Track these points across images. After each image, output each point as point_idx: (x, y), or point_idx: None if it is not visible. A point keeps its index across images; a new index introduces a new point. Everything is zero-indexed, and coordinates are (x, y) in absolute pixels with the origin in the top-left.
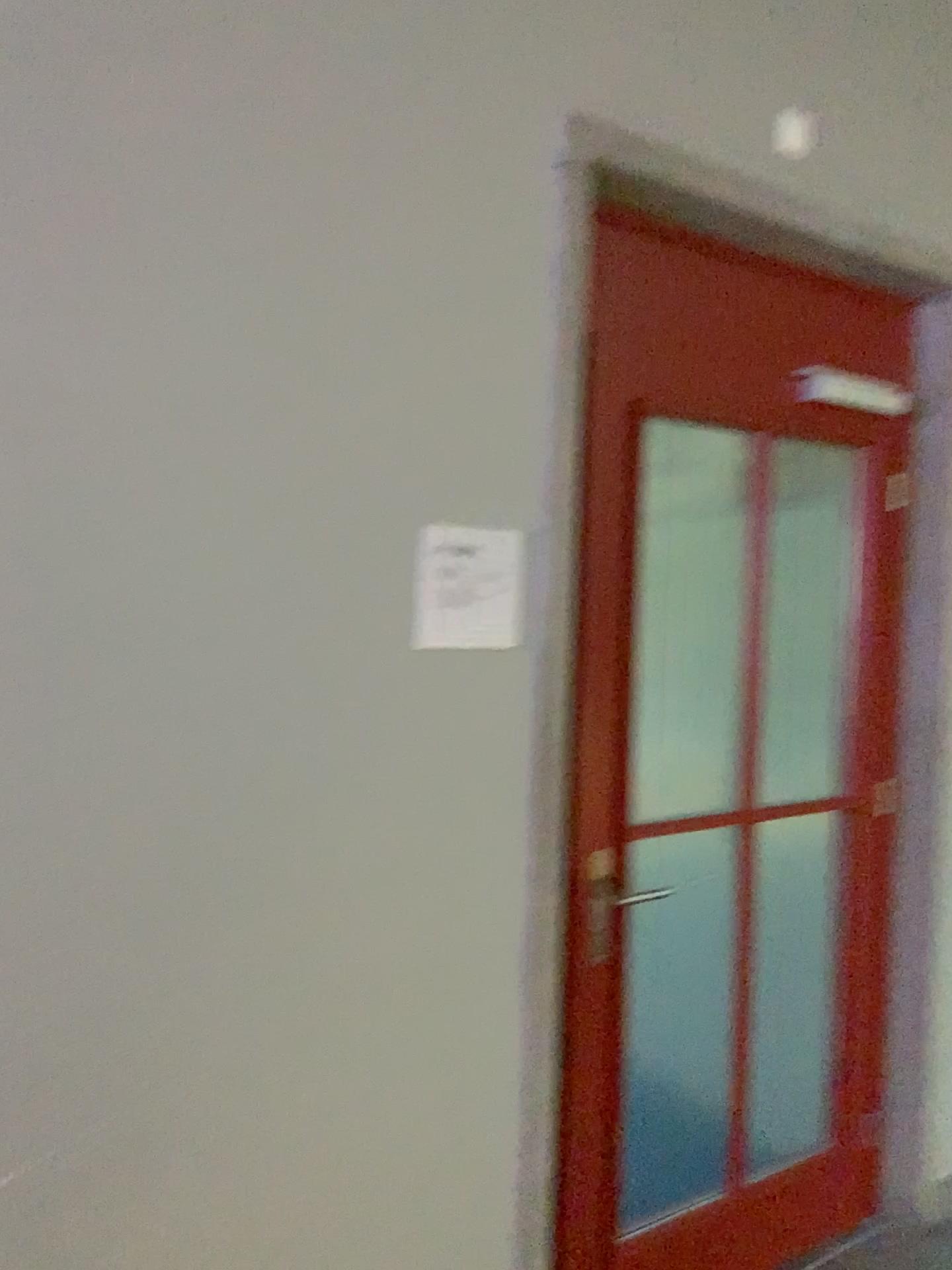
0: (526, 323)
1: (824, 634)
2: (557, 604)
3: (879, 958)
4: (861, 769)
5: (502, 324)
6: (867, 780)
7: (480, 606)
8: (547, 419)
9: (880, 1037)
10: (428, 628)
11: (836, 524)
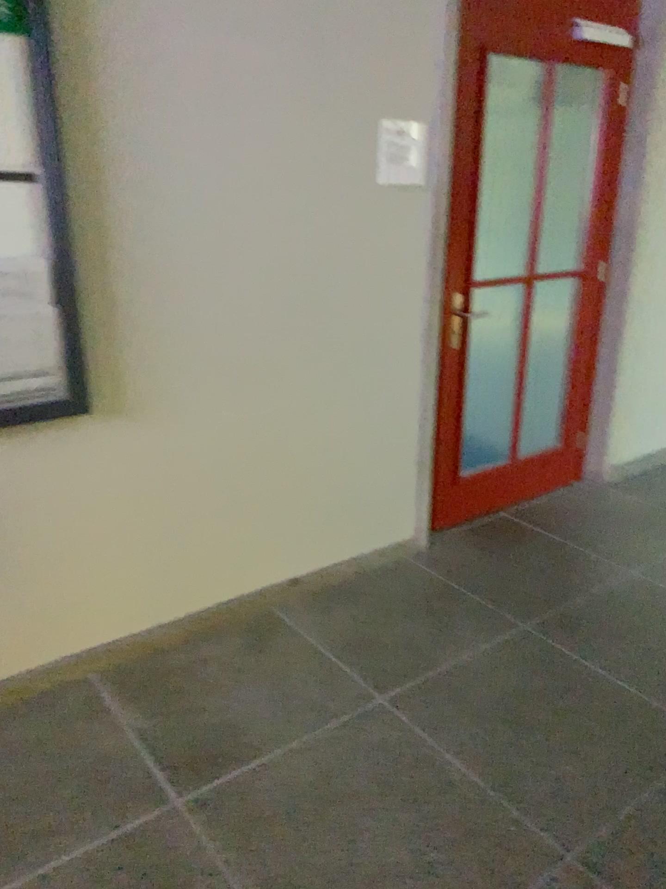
0: (429, 2)
1: (575, 182)
2: (441, 162)
3: (590, 355)
4: (589, 258)
5: (417, 4)
6: (592, 263)
7: (405, 163)
8: (439, 58)
9: (588, 394)
10: (382, 174)
11: (587, 115)
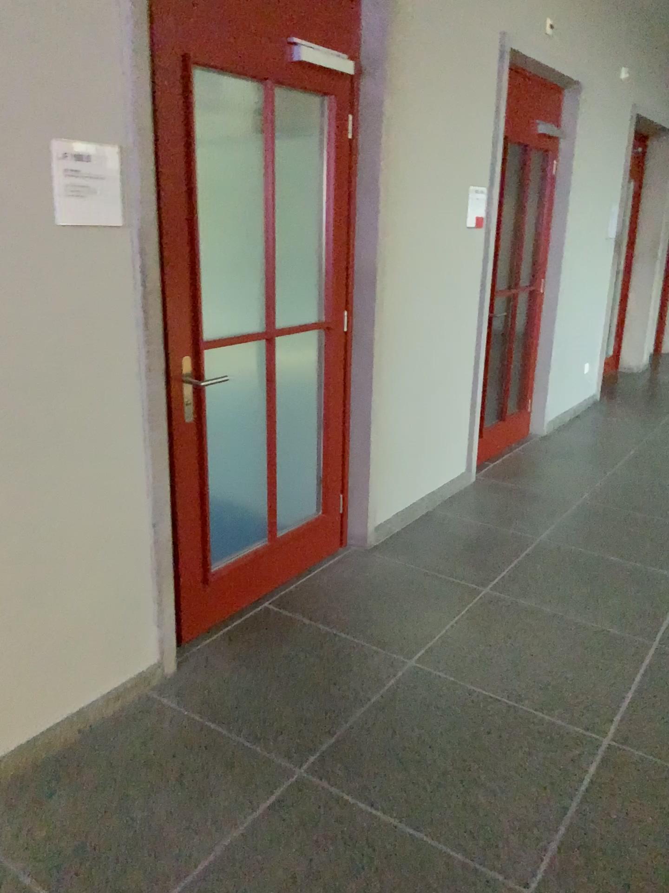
0: None
1: (309, 222)
2: (144, 197)
3: (343, 412)
4: (332, 305)
5: None
6: (335, 311)
7: (95, 197)
8: (128, 66)
9: (344, 454)
10: (62, 211)
11: (315, 149)
